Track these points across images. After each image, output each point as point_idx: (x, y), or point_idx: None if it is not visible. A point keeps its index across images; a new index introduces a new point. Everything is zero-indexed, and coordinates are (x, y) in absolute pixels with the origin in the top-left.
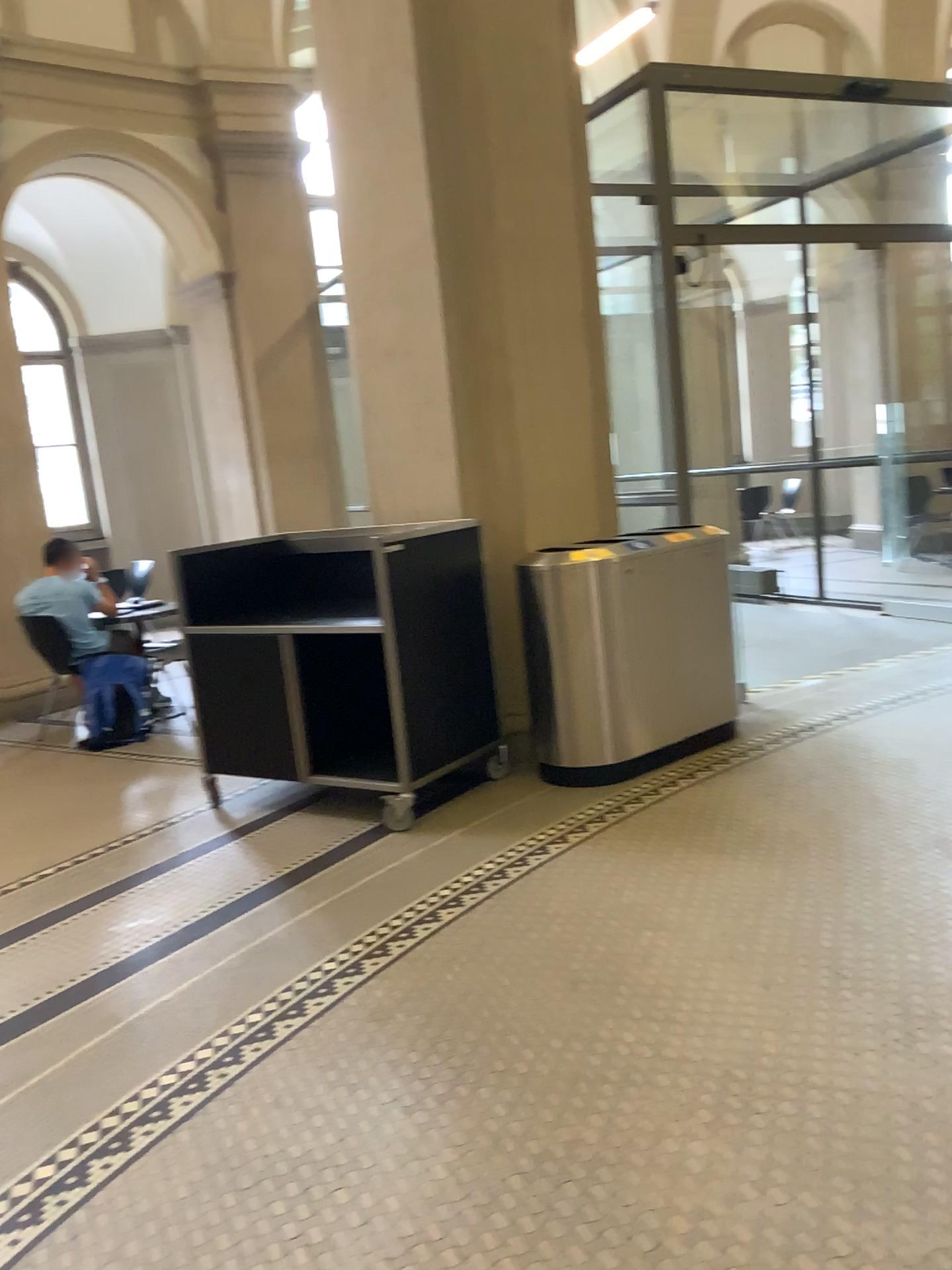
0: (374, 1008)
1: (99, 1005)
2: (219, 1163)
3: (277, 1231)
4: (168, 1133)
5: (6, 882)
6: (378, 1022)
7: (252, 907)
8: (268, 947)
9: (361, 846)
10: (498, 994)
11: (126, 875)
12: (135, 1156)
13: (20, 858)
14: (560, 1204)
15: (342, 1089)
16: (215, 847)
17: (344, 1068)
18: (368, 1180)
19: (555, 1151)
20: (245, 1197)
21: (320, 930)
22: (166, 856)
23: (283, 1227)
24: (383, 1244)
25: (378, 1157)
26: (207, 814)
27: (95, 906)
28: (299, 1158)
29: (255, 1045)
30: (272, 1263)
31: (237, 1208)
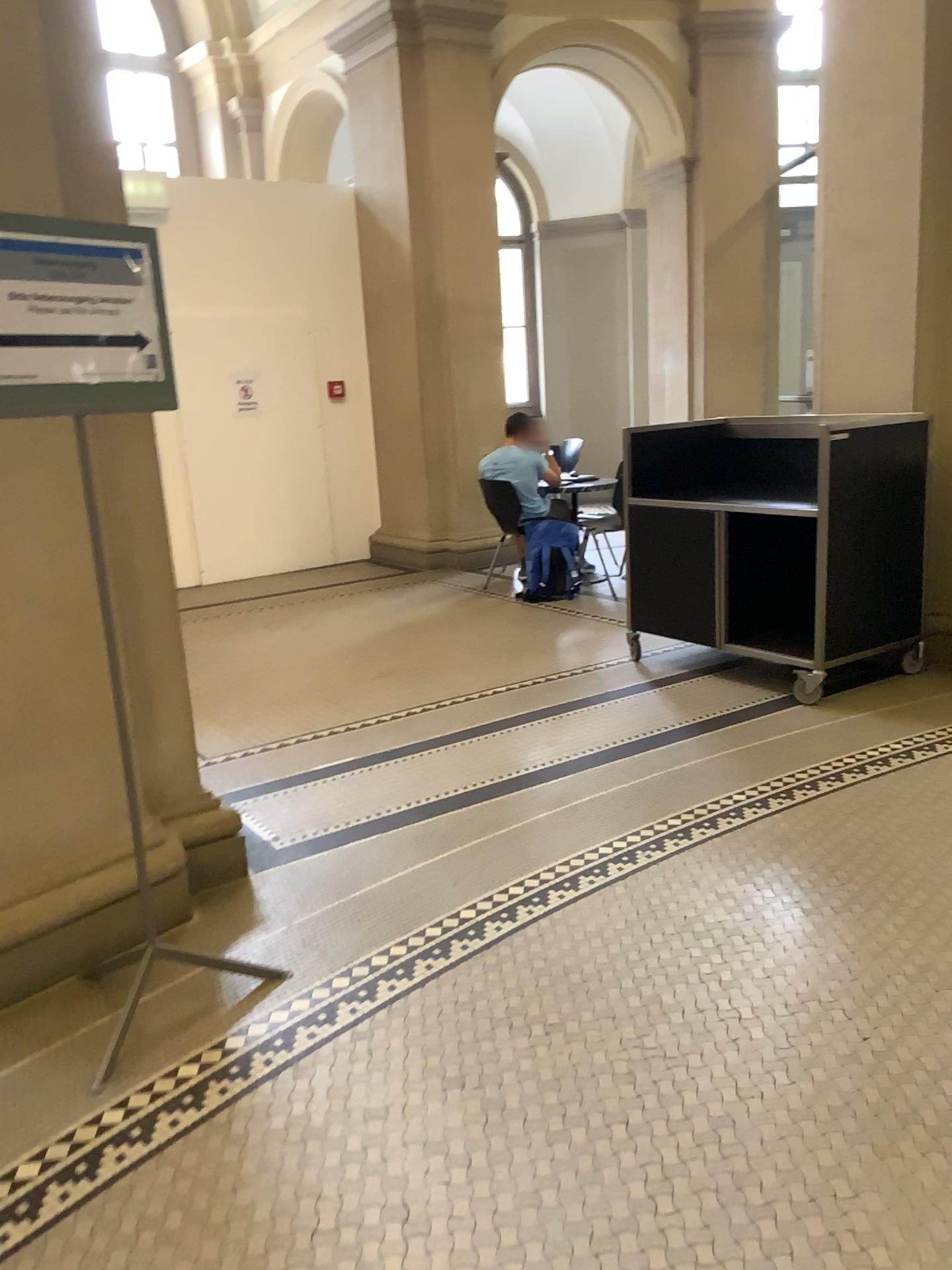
0: (777, 833)
1: (548, 790)
2: (646, 912)
3: (693, 963)
4: (607, 885)
5: (469, 691)
6: (780, 844)
7: (670, 742)
8: (684, 774)
9: (770, 710)
10: (893, 844)
11: (563, 701)
12: (582, 894)
13: (478, 675)
14: (934, 1000)
15: (747, 885)
16: (637, 691)
17: (750, 870)
18: (767, 948)
19: (934, 964)
20: (667, 937)
21: (730, 769)
22: (596, 692)
23: (698, 963)
24: (778, 991)
25: (776, 935)
26: (630, 664)
27: (540, 720)
28: (711, 922)
29: (674, 841)
30: (688, 982)
31: (661, 942)
